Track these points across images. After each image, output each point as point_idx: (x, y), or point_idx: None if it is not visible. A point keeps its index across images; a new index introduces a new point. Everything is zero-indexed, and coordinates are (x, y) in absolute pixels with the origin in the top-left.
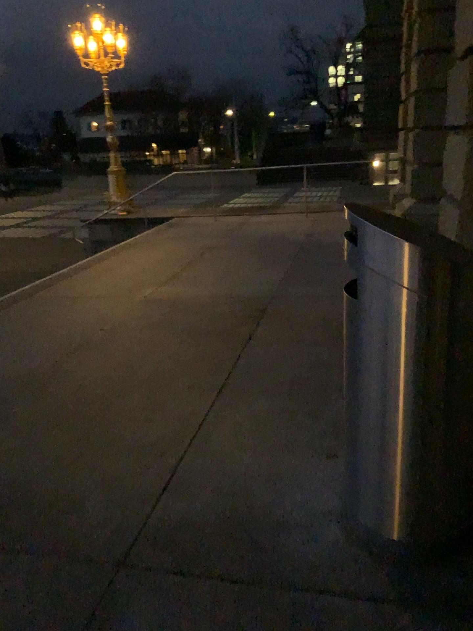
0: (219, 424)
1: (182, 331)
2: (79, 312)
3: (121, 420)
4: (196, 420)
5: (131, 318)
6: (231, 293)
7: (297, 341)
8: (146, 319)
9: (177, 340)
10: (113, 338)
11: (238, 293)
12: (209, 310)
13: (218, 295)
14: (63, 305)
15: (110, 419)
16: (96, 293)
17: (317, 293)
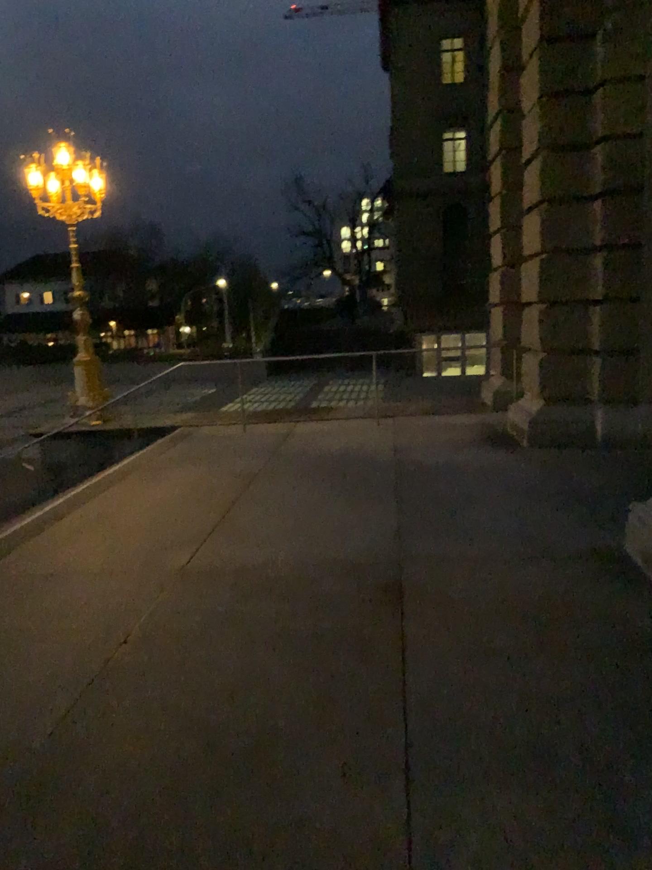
0: (449, 862)
1: (277, 636)
2: (76, 604)
3: (242, 866)
4: (397, 853)
5: (175, 614)
6: (330, 557)
7: (489, 648)
8: (203, 614)
9: (276, 658)
10: (156, 657)
11: (342, 557)
12: (308, 592)
13: (309, 561)
14: (42, 590)
15: (217, 866)
16: (97, 566)
17: (471, 553)
